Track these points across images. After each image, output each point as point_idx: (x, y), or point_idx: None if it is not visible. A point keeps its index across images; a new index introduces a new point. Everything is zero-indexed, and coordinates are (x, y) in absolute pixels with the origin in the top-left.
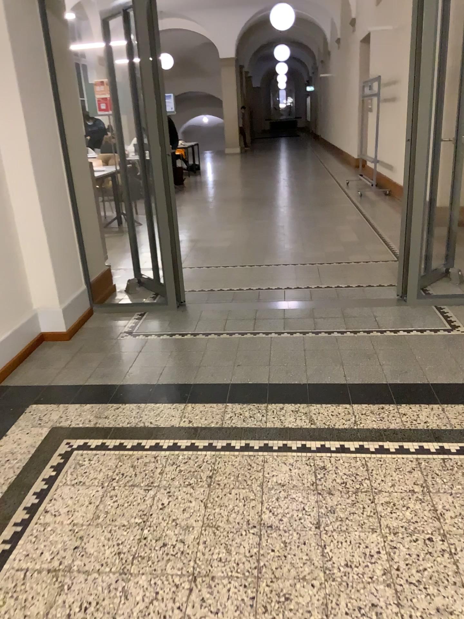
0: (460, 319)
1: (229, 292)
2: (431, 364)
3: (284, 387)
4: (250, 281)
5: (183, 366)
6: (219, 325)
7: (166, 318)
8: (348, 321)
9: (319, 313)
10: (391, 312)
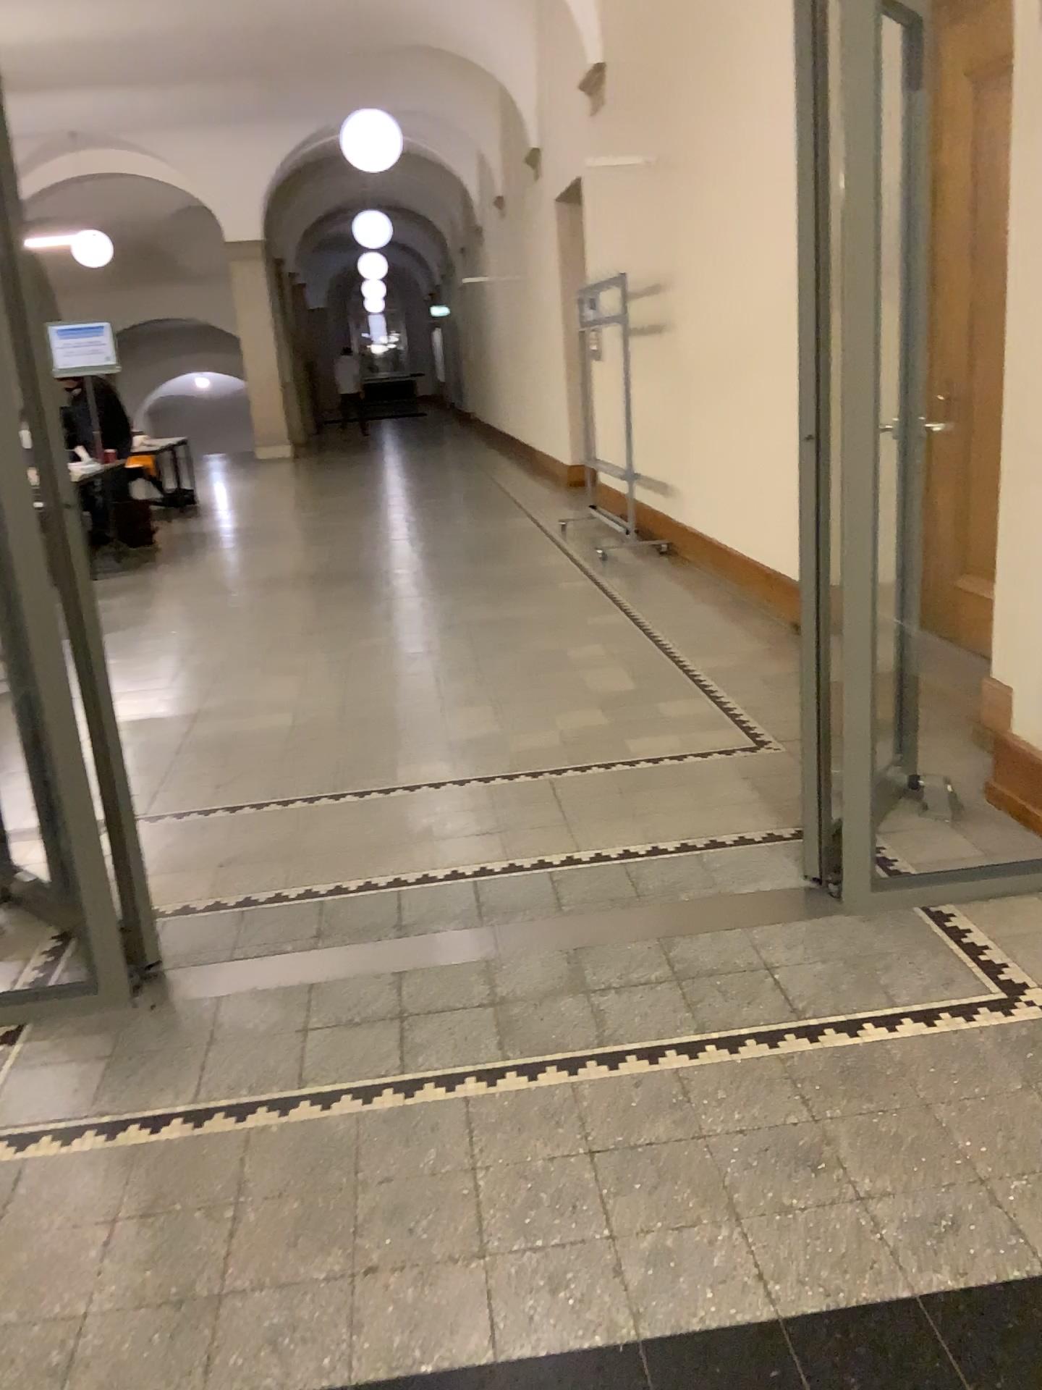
0: (1023, 960)
1: (304, 911)
2: (1022, 1175)
3: (559, 1385)
4: (364, 857)
5: (156, 1307)
6: (281, 1062)
7: (96, 1047)
8: (696, 1001)
9: (597, 972)
10: (811, 948)
